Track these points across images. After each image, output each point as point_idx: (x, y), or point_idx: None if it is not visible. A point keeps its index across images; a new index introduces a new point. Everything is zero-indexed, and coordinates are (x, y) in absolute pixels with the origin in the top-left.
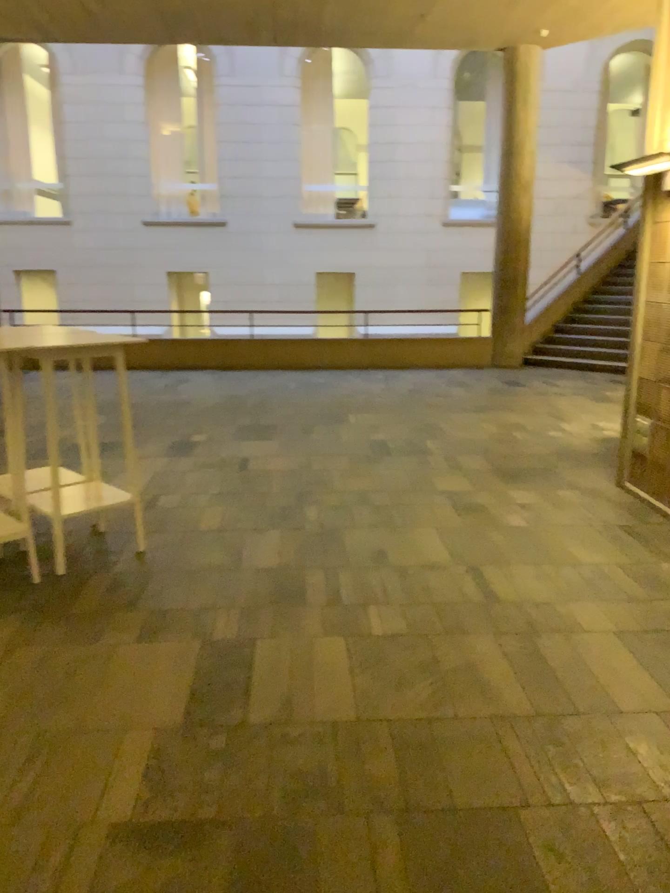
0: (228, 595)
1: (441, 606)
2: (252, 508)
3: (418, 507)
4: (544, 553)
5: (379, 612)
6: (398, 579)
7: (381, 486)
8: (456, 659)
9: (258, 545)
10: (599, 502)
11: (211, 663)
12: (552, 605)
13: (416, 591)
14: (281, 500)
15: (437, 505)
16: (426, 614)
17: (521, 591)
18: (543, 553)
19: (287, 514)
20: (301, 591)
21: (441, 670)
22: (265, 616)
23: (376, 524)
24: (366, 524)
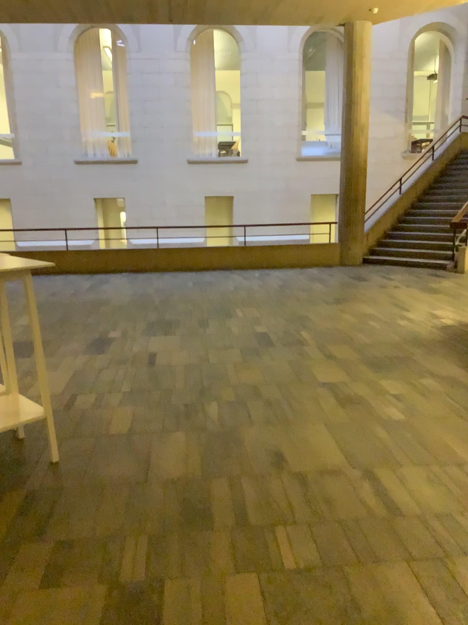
0: (136, 516)
1: (345, 522)
2: (159, 408)
3: (305, 402)
4: (428, 451)
5: (287, 533)
6: (300, 489)
7: (270, 381)
8: (374, 599)
9: (165, 451)
10: (461, 392)
11: (117, 619)
12: (453, 518)
13: (319, 504)
14: (185, 399)
15: (322, 399)
16: (333, 535)
17: (418, 500)
18: (427, 450)
19: (190, 413)
20: (208, 508)
21: (363, 619)
22: (173, 543)
23: (271, 422)
24: (262, 422)
